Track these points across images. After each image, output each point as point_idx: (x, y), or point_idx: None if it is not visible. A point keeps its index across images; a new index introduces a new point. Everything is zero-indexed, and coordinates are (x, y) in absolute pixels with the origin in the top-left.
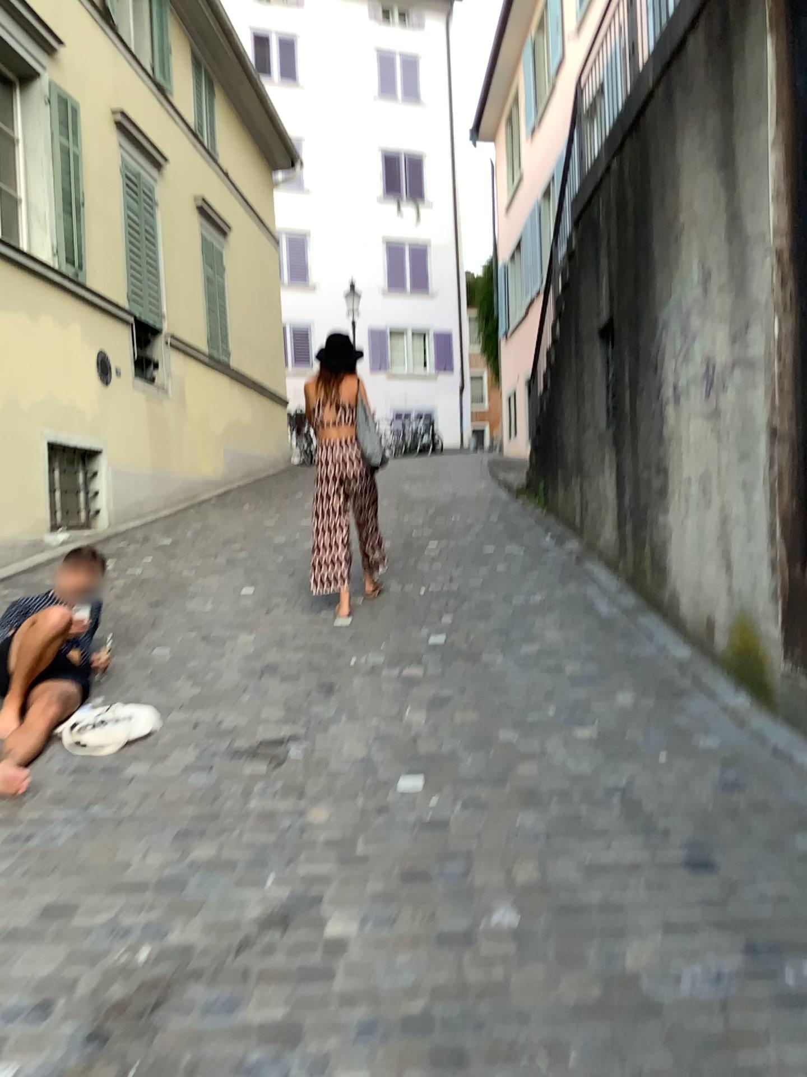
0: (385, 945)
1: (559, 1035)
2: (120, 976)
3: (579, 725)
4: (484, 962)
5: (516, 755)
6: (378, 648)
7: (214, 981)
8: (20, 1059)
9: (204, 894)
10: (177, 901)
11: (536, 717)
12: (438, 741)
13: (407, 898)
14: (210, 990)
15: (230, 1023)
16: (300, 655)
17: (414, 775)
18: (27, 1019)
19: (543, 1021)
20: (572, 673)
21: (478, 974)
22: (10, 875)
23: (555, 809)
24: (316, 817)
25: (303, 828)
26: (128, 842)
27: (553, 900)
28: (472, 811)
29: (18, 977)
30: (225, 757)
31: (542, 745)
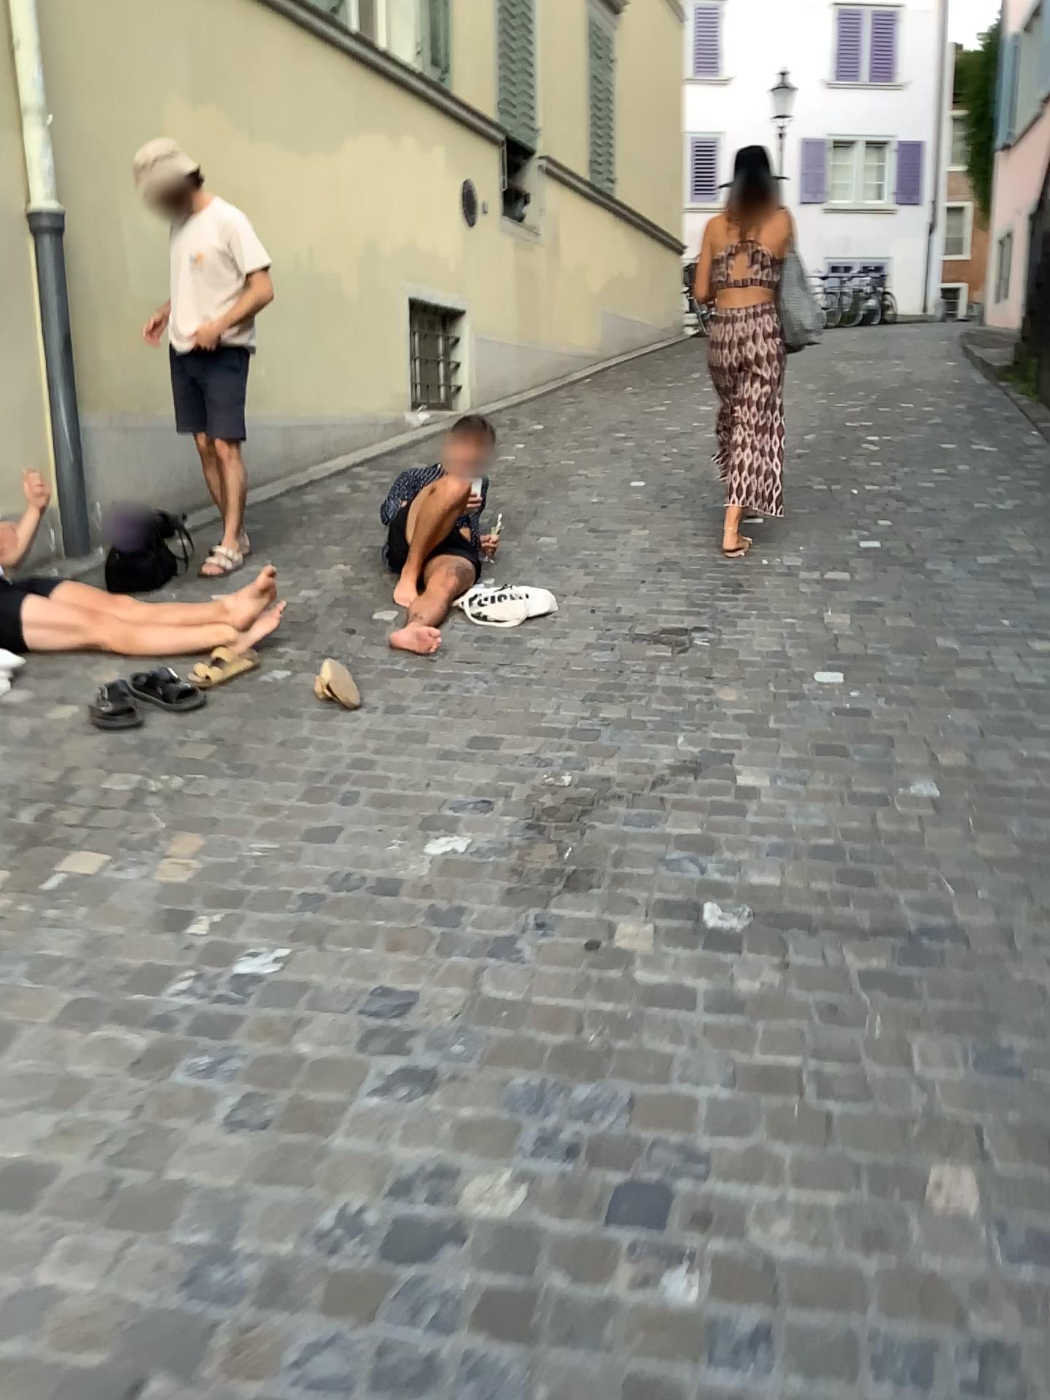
0: (798, 795)
1: (967, 872)
2: (551, 789)
3: (1034, 636)
4: (898, 816)
5: (953, 658)
6: (797, 546)
7: (636, 802)
8: (477, 830)
9: (620, 741)
10: (595, 744)
11: (982, 625)
12: (863, 639)
13: (822, 764)
14: (633, 807)
15: (653, 831)
16: (706, 548)
17: (834, 667)
18: (476, 807)
19: (954, 862)
20: (1036, 585)
21: (891, 824)
22: (438, 711)
23: (992, 709)
24: (728, 694)
25: (715, 701)
26: (542, 697)
27: (977, 780)
28: (897, 703)
29: (462, 781)
30: (630, 636)
31: (986, 652)
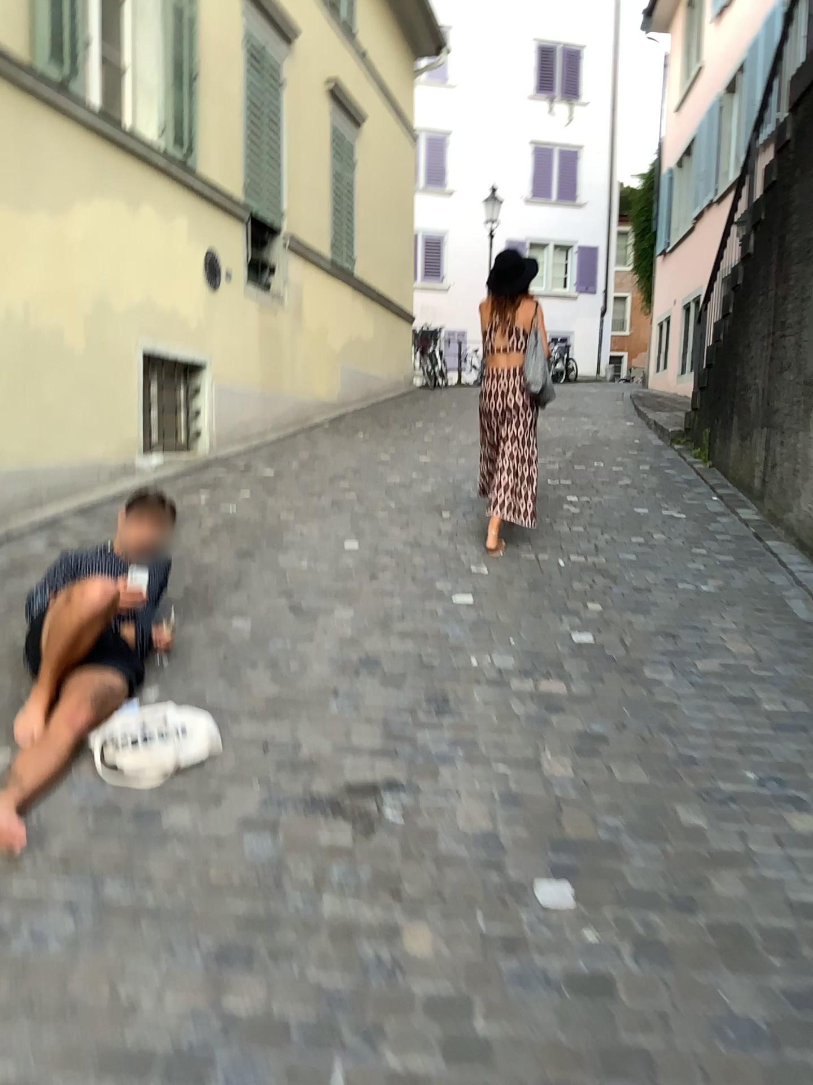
0: None
1: None
2: None
3: (791, 805)
4: None
5: (706, 853)
6: (509, 645)
7: None
8: None
9: None
10: None
11: (727, 784)
12: (592, 814)
13: None
14: None
15: None
16: (410, 645)
17: (560, 877)
18: None
19: None
20: (771, 712)
21: None
22: None
23: (779, 975)
24: (417, 949)
25: (397, 968)
26: (142, 966)
27: None
28: (649, 962)
29: None
30: (298, 812)
31: (743, 839)
